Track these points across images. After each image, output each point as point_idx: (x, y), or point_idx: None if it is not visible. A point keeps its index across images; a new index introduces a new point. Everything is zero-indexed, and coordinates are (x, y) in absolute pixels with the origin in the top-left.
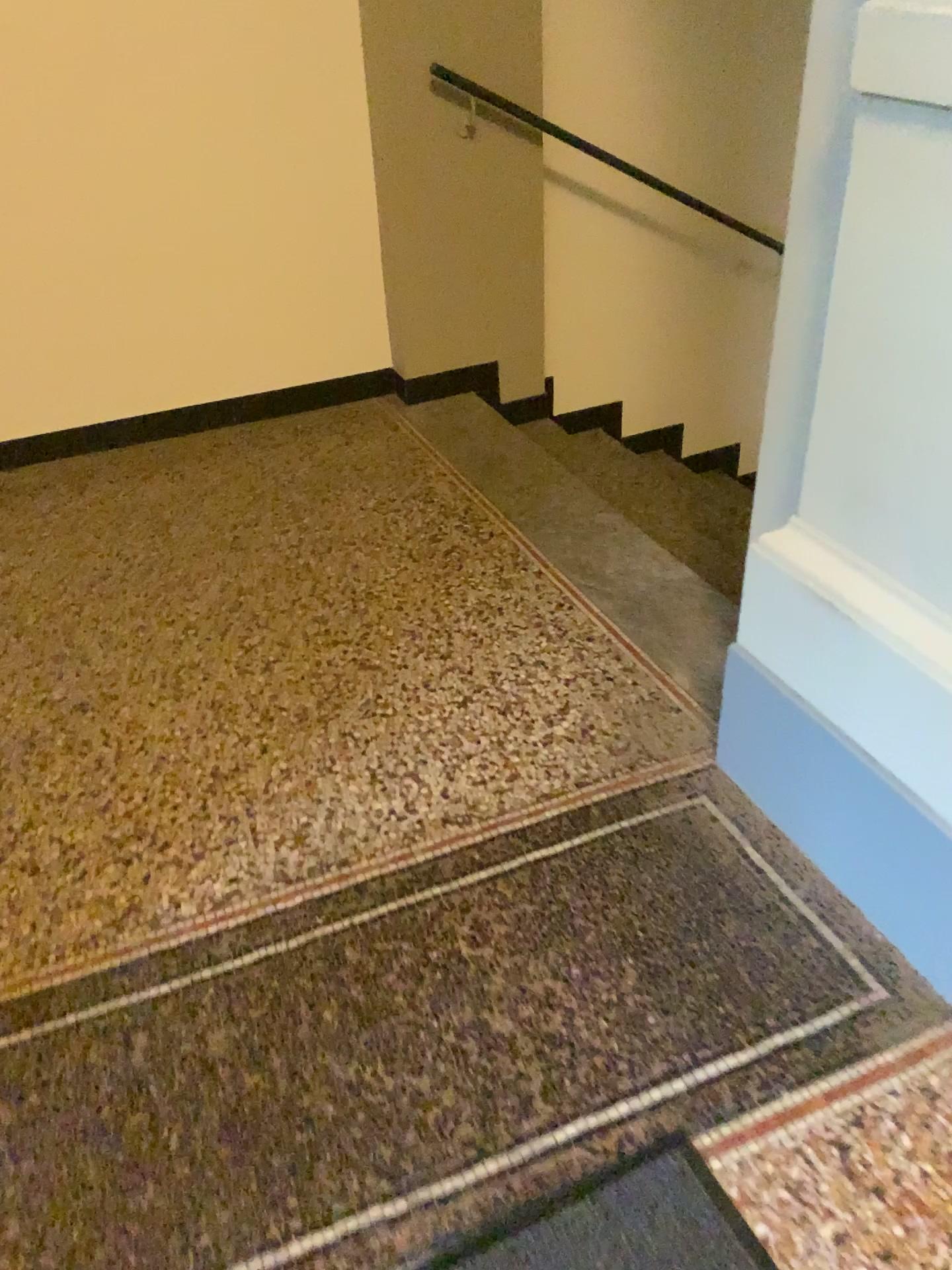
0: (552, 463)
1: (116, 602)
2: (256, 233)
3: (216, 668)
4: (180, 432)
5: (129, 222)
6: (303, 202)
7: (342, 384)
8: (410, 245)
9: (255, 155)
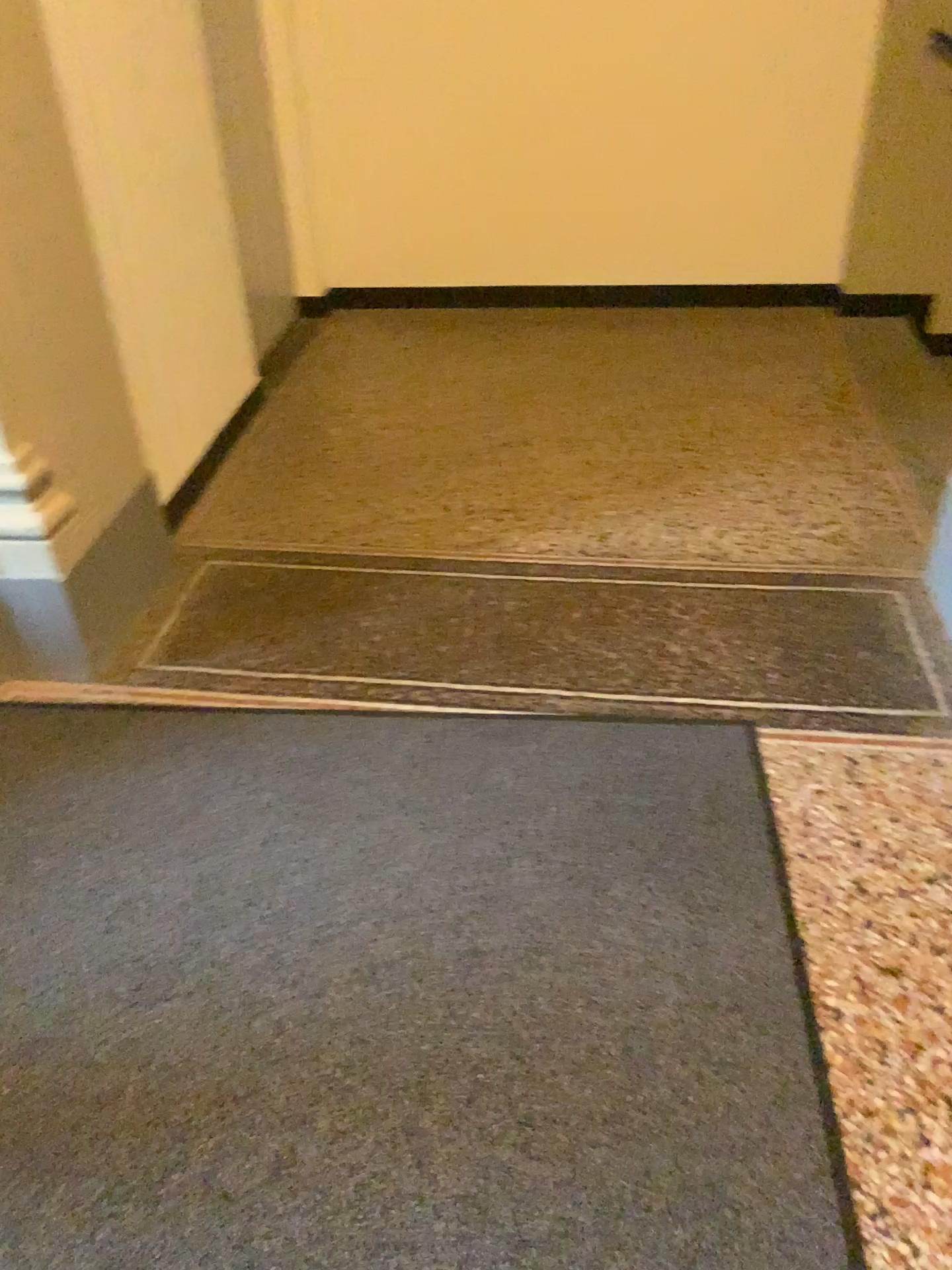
0: (934, 378)
1: (551, 395)
2: (743, 152)
3: (597, 443)
4: (645, 304)
5: (648, 131)
6: (788, 131)
7: (784, 290)
8: (870, 176)
9: (758, 88)
